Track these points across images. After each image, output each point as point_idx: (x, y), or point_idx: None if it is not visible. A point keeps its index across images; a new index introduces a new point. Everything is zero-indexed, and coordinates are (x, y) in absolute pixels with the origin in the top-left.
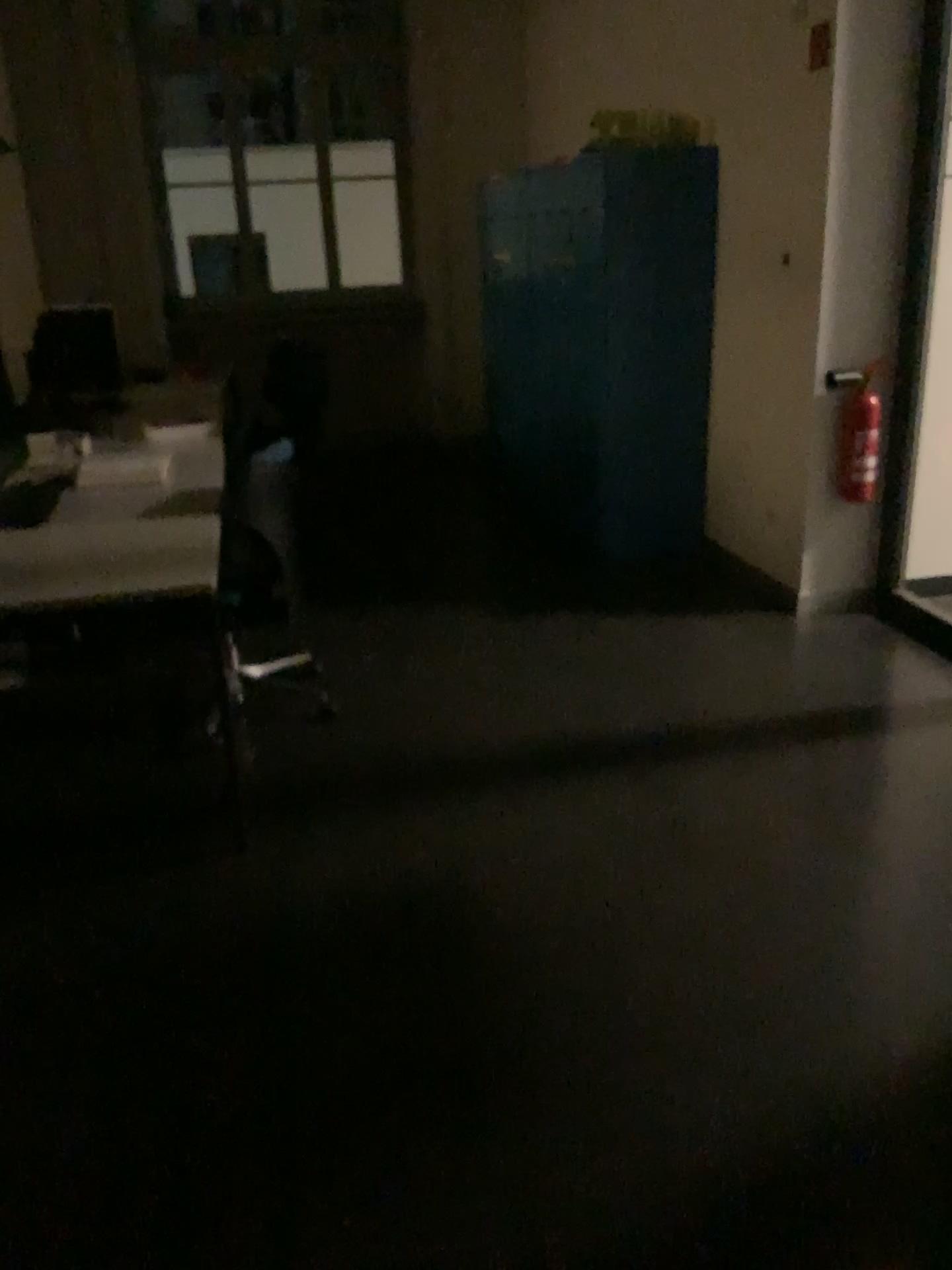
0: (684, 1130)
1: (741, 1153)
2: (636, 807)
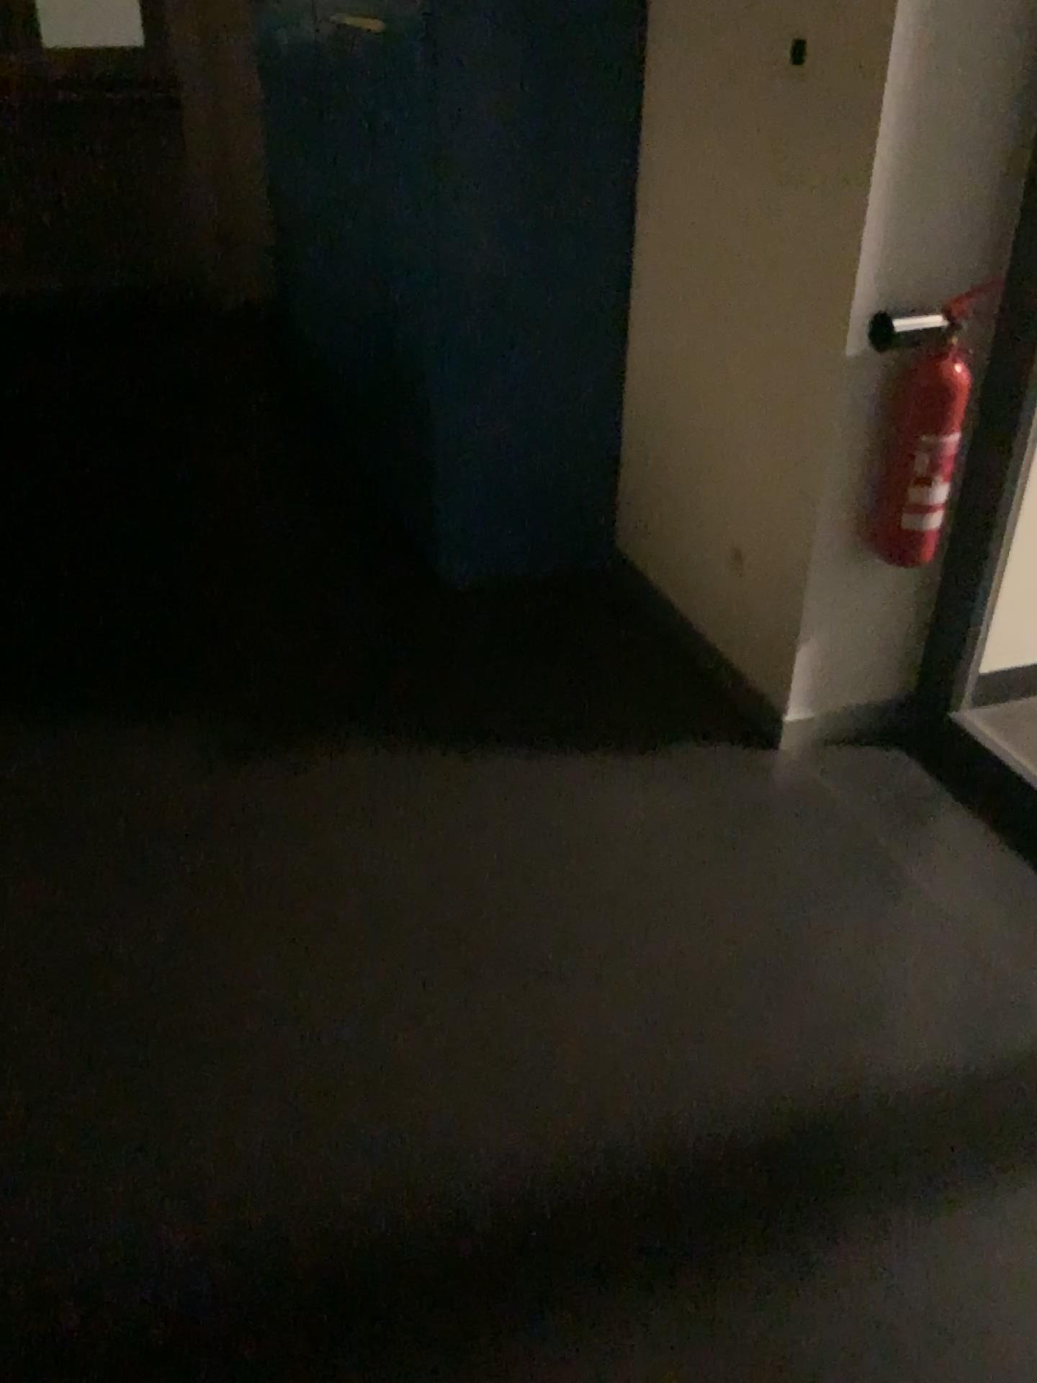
0: None
1: None
2: None
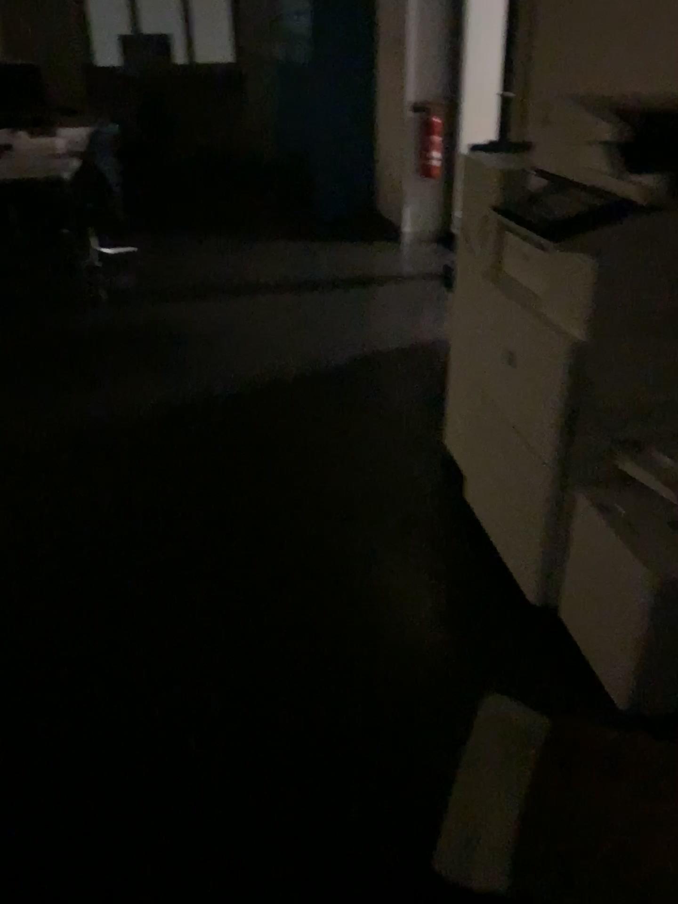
0: (232, 376)
1: (249, 381)
2: (272, 301)
